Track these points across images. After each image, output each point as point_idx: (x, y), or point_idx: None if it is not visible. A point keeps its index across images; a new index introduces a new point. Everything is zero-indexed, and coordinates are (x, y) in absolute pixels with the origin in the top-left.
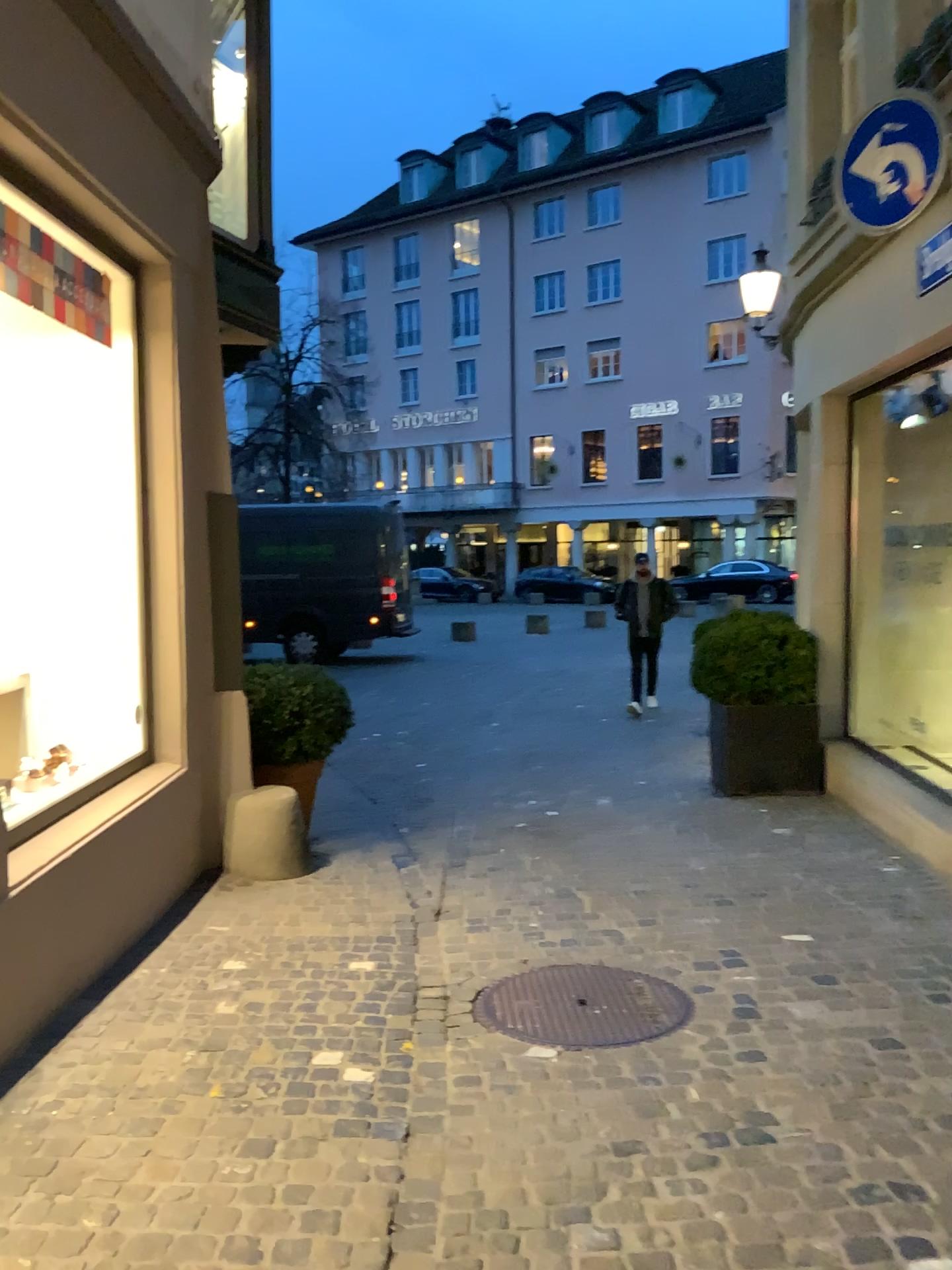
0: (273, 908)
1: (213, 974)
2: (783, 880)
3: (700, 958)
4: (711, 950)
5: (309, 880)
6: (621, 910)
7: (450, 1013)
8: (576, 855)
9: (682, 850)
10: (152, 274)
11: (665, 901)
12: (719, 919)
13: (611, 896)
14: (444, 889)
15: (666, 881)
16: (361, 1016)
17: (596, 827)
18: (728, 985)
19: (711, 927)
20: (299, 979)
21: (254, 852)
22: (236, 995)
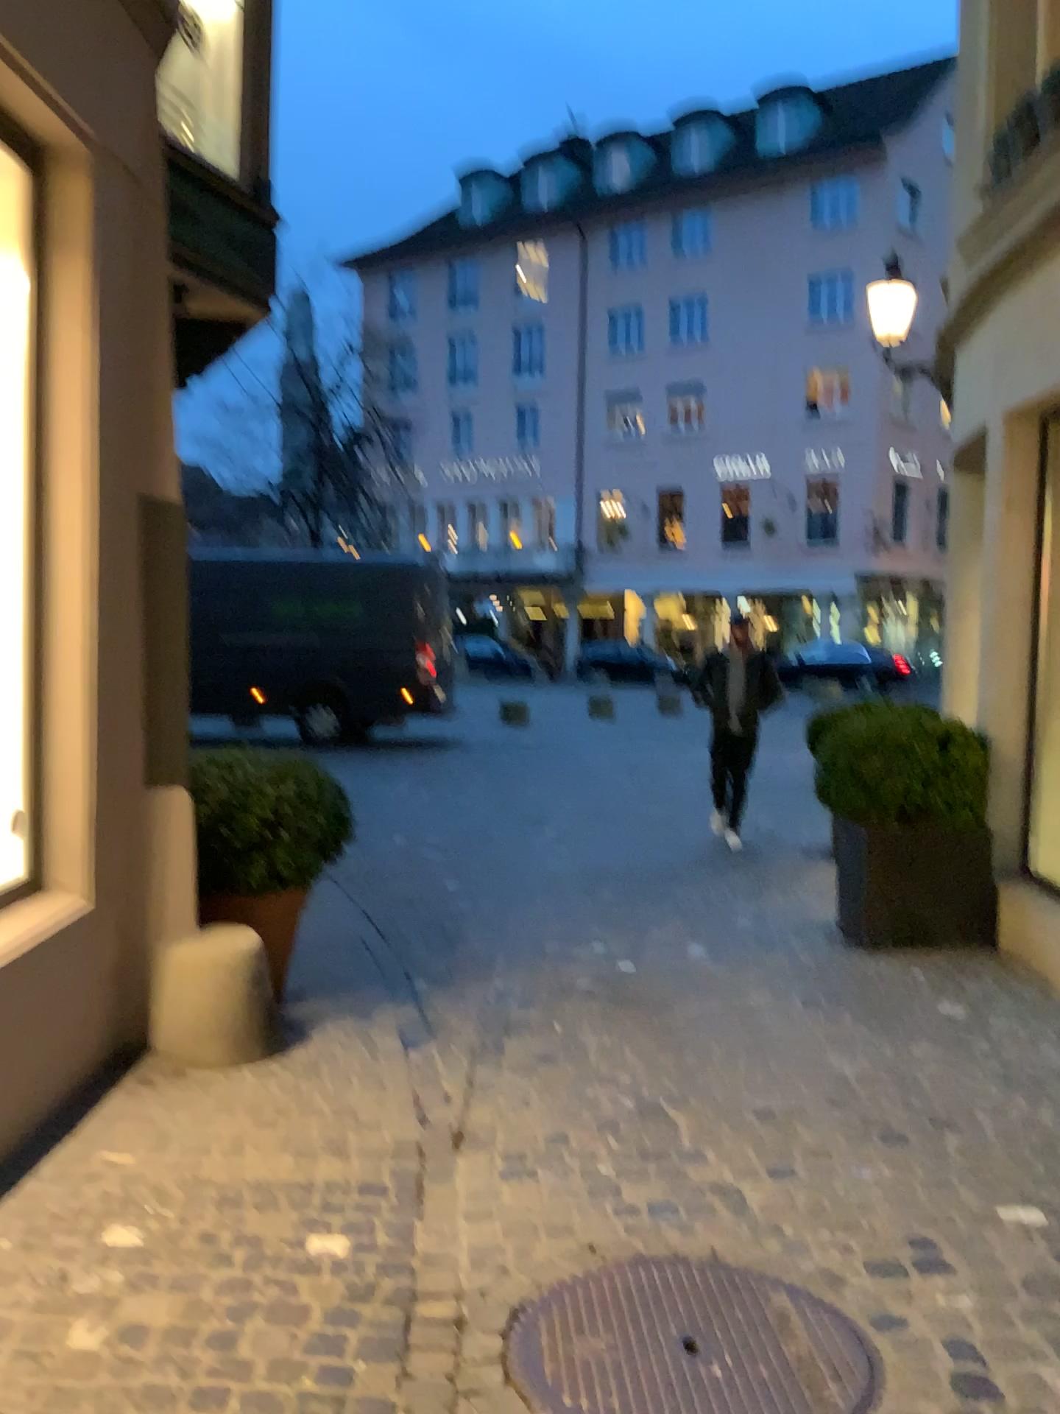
0: (208, 1124)
1: (80, 1264)
2: (975, 1100)
3: (876, 1256)
4: (890, 1238)
5: (273, 1071)
6: (736, 1146)
7: (464, 1369)
8: (662, 1040)
9: (815, 1039)
10: (64, 165)
11: (802, 1131)
12: (892, 1172)
13: (718, 1117)
14: (470, 1096)
15: (799, 1092)
16: (311, 1372)
17: (689, 993)
18: (933, 1322)
19: (880, 1187)
20: (219, 1278)
21: (193, 1028)
22: (105, 1315)
